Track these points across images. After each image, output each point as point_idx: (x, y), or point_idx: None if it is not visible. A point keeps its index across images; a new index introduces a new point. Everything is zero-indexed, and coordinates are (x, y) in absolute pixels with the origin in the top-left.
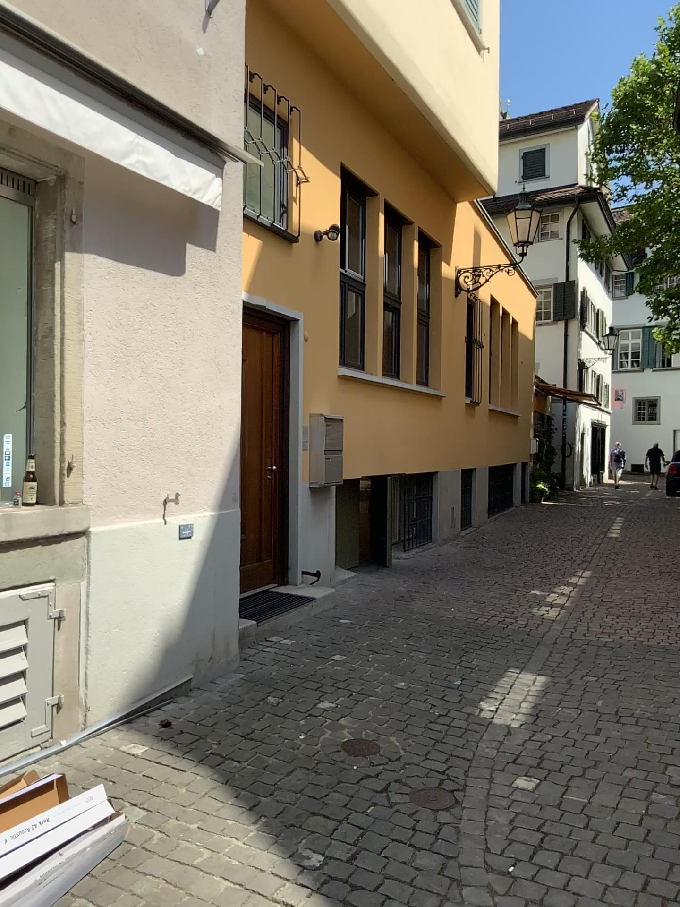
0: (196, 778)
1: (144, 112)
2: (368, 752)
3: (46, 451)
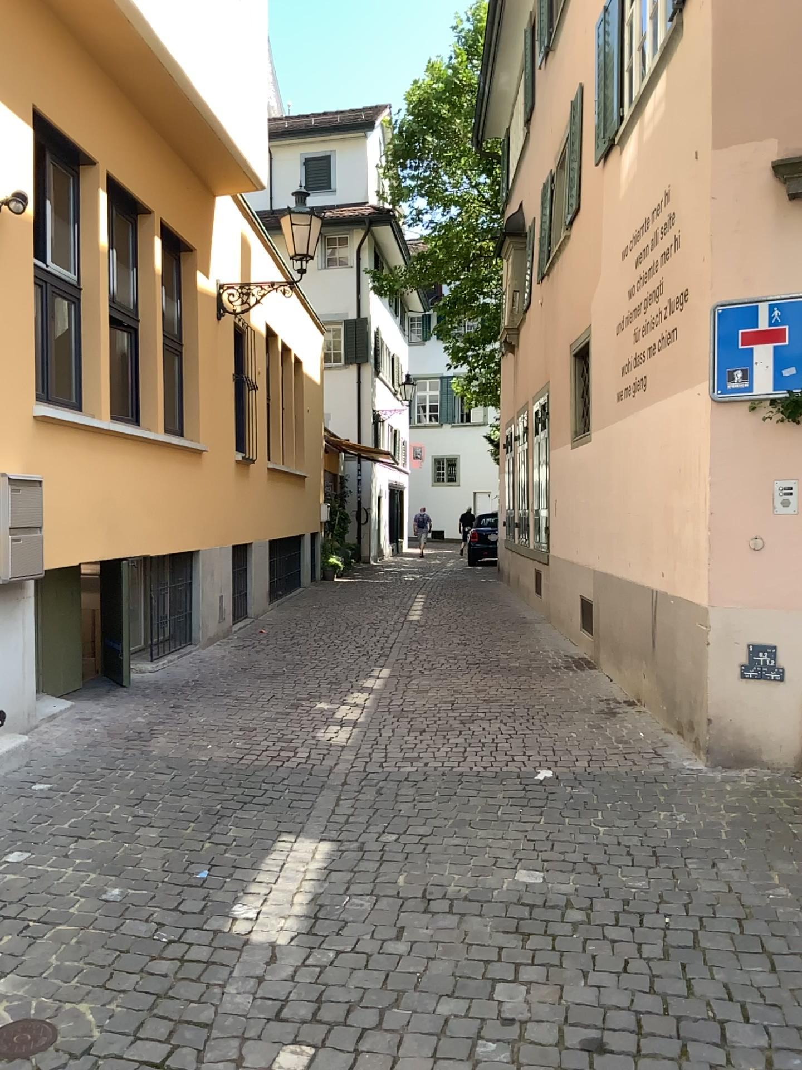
0: None
1: None
2: (33, 1051)
3: None
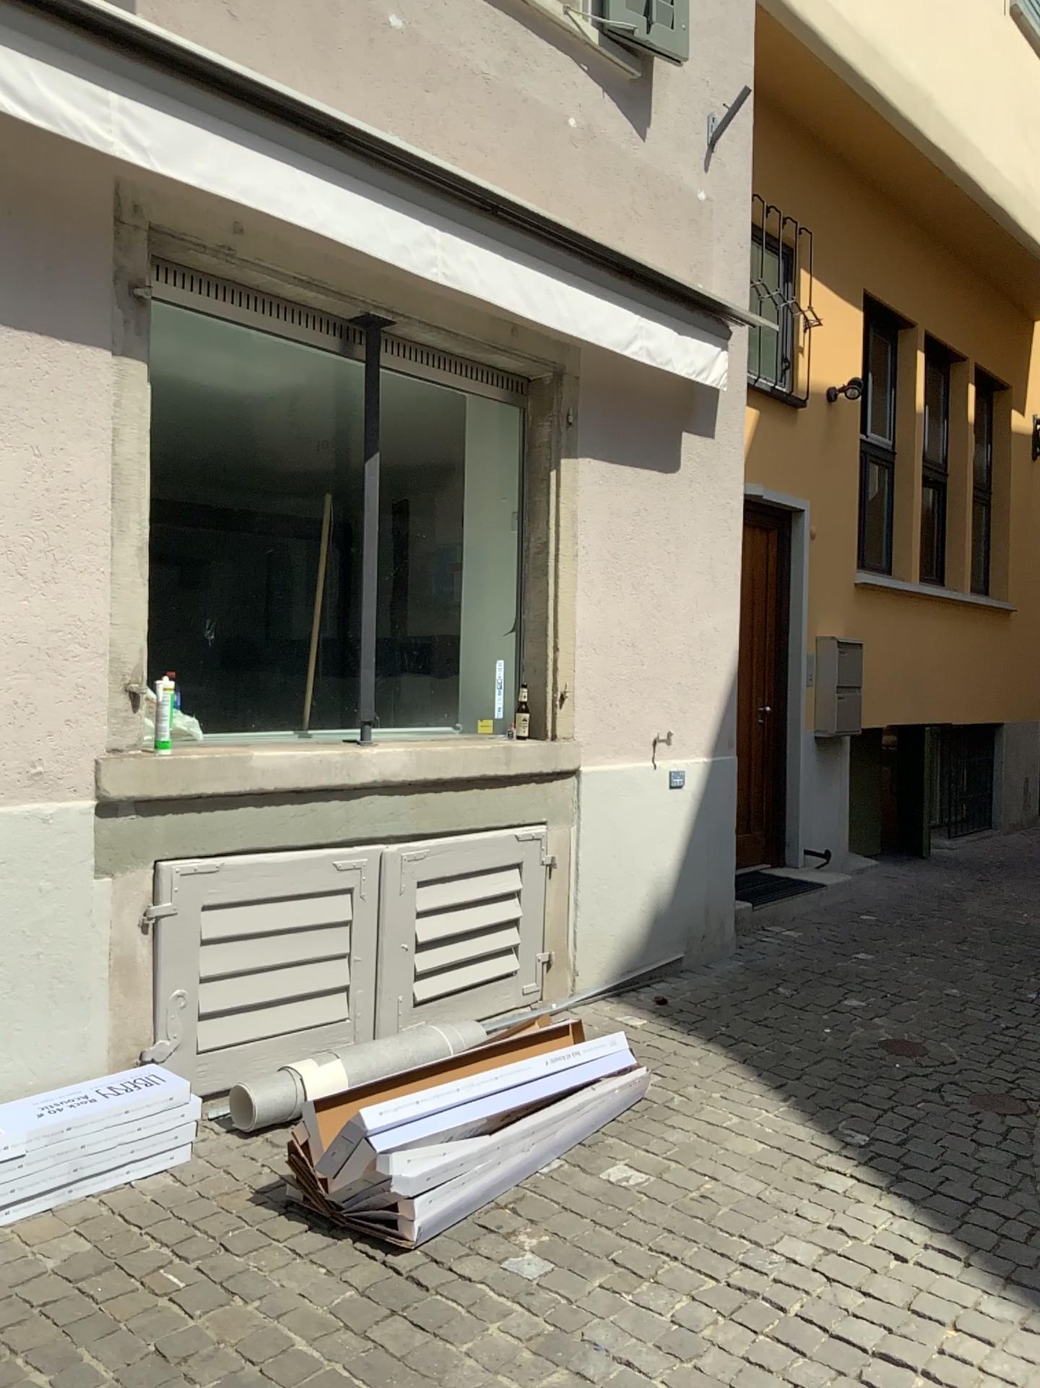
0: (709, 1053)
1: (645, 288)
2: (913, 1051)
3: (536, 680)
